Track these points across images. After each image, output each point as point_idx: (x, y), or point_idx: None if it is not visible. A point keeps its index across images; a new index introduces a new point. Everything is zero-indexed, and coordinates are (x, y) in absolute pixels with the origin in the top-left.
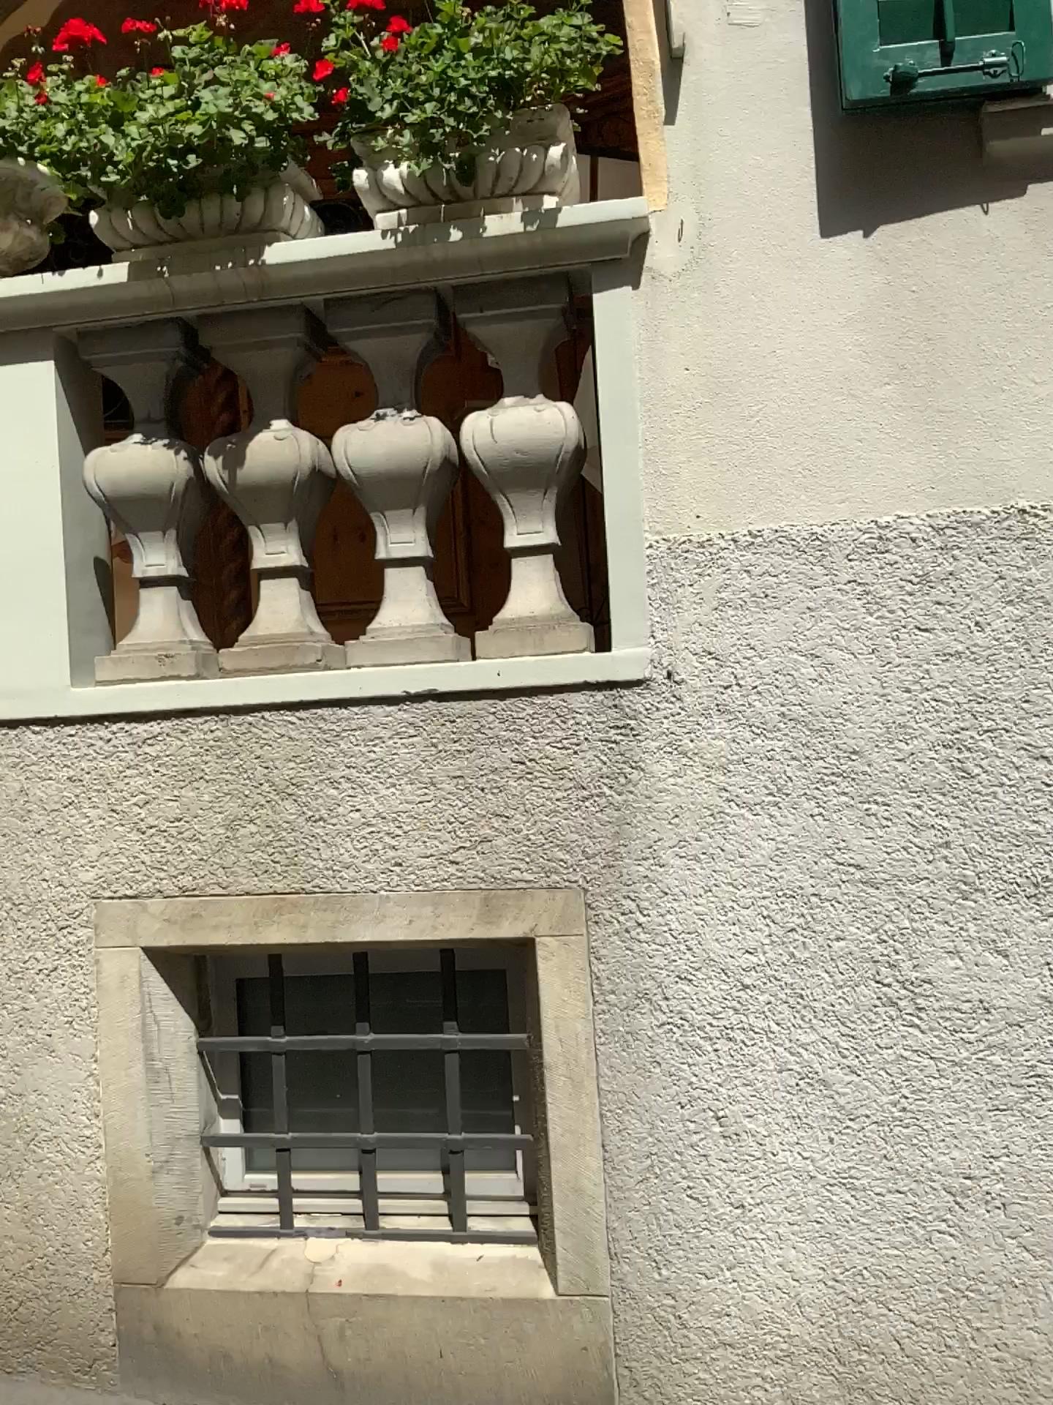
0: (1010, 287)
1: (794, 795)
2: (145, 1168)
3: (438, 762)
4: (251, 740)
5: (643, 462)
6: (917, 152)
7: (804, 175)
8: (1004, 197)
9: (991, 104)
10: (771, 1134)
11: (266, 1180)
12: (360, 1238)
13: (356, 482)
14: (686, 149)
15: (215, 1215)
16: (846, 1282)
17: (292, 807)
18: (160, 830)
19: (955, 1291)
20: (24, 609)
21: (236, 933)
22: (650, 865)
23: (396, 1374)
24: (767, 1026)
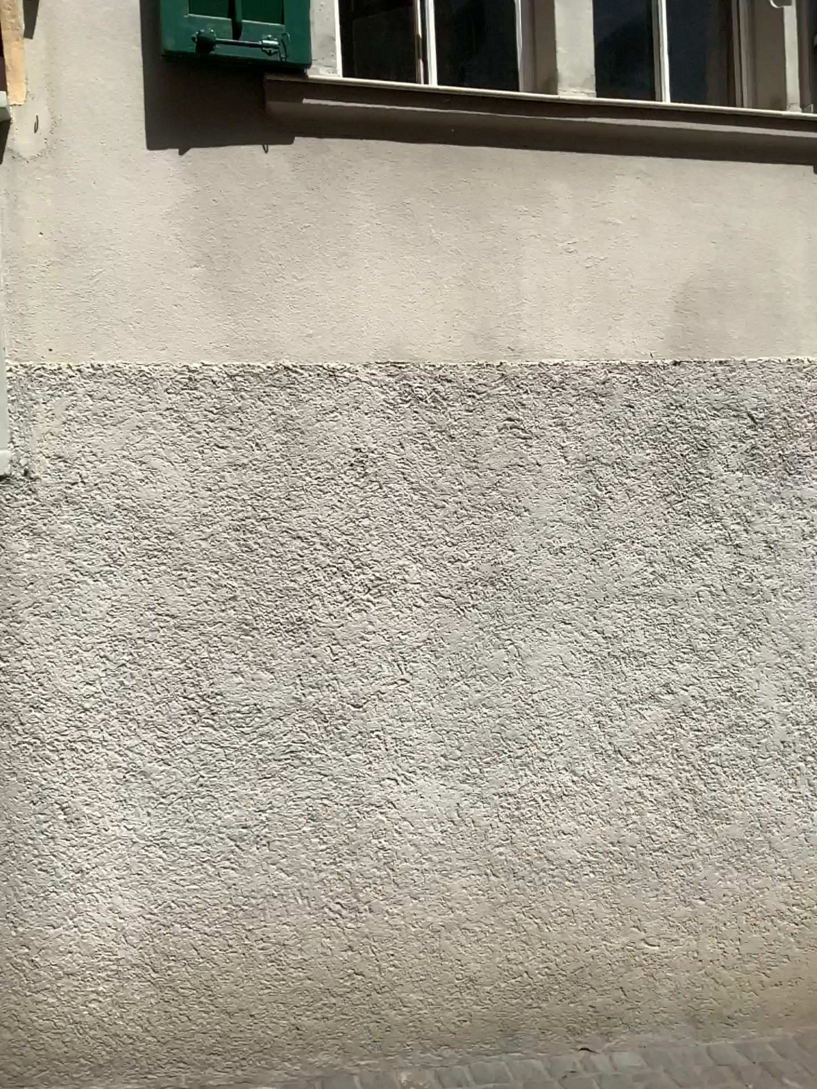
0: (282, 207)
1: (124, 566)
2: None
3: None
4: None
5: (3, 304)
6: (219, 97)
7: (136, 98)
8: (279, 143)
9: (271, 74)
10: (103, 816)
11: None
12: None
13: None
14: (41, 58)
15: None
16: (158, 914)
17: None
18: None
19: (234, 908)
20: None
21: None
22: (8, 622)
23: None
24: (101, 737)
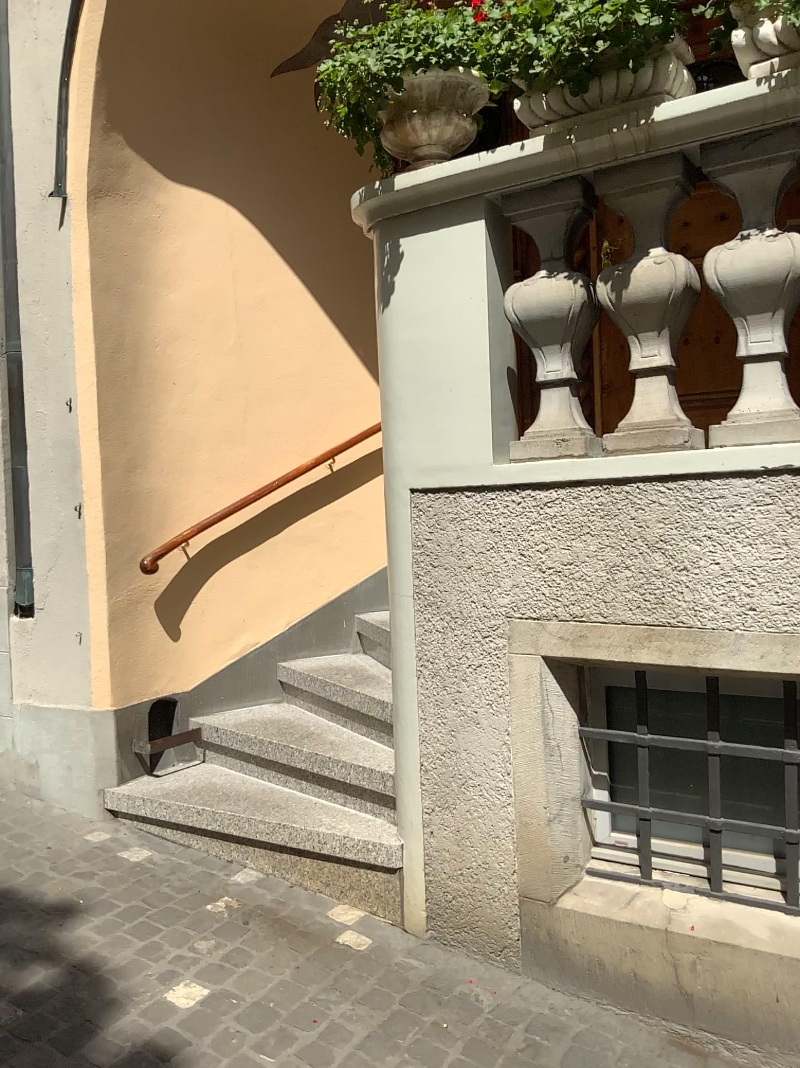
0: None
1: None
2: (543, 817)
3: (791, 527)
4: (630, 505)
5: None
6: None
7: None
8: None
9: None
10: None
11: (628, 840)
12: (705, 896)
13: (725, 295)
14: None
15: (589, 858)
16: None
17: (662, 558)
18: (558, 571)
19: None
20: (461, 406)
21: (615, 652)
22: None
23: (740, 1007)
24: None
